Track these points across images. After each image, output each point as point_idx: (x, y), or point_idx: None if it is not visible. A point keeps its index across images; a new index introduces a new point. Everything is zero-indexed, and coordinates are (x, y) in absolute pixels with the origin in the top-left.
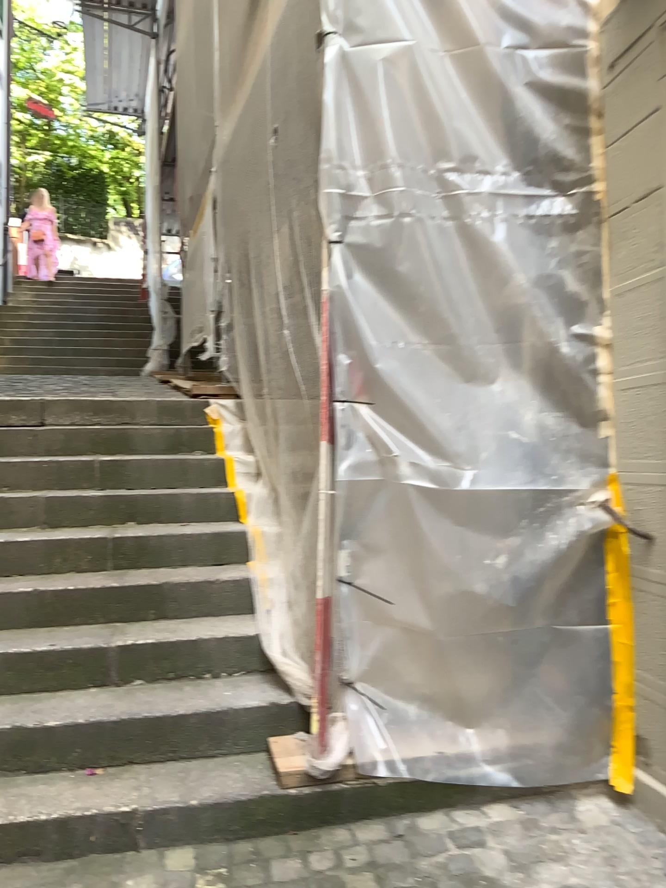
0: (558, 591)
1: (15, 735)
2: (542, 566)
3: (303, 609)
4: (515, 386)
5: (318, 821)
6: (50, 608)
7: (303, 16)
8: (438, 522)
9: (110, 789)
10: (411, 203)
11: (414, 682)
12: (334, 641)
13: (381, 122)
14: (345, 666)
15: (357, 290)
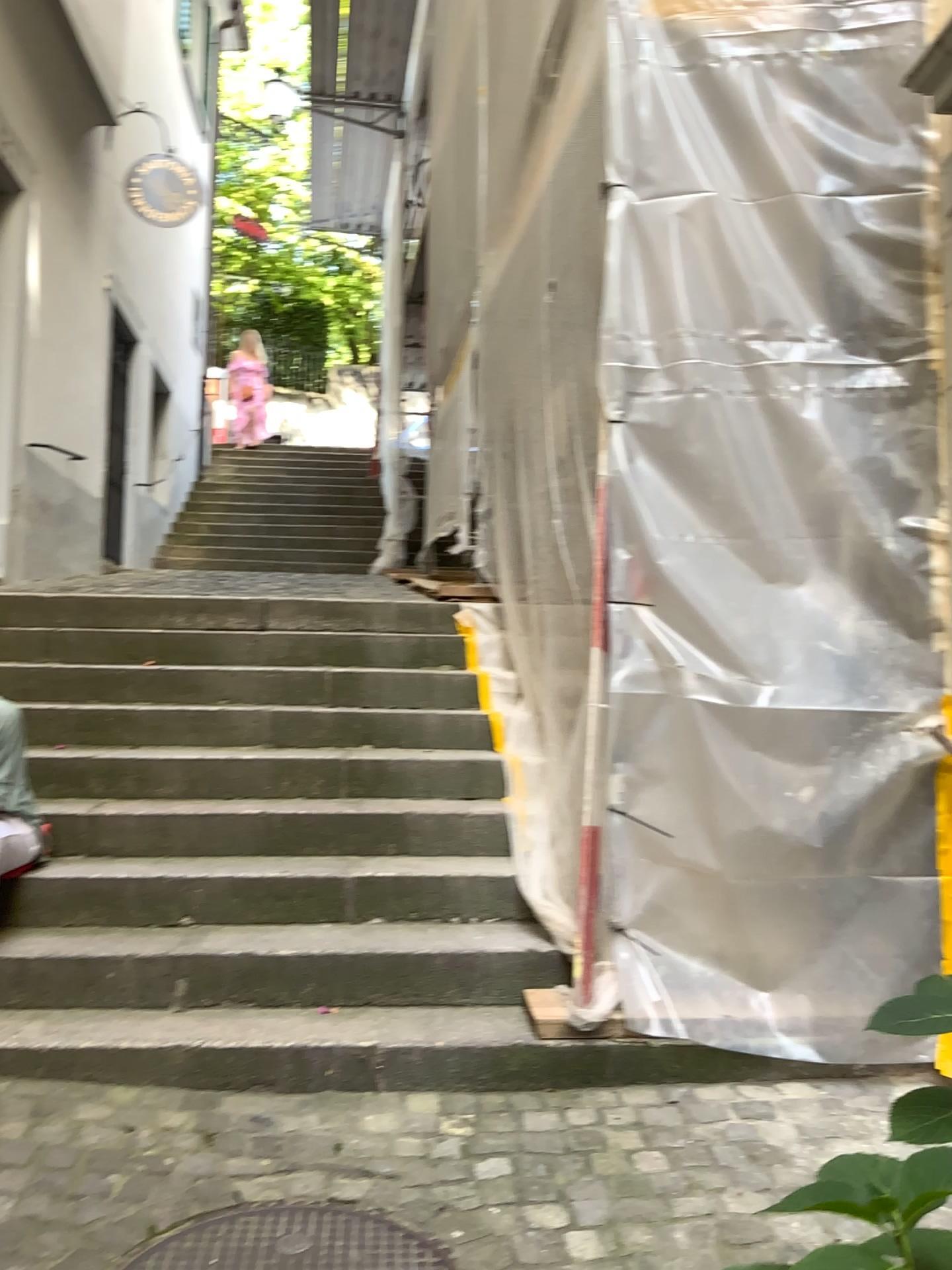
0: (873, 833)
1: (247, 963)
2: (852, 801)
3: (570, 845)
4: (826, 589)
5: (579, 1080)
6: (277, 835)
7: (588, 160)
8: (729, 745)
9: (349, 1025)
10: (706, 375)
11: (697, 932)
12: (604, 878)
13: (673, 283)
14: (616, 909)
15: (640, 476)
